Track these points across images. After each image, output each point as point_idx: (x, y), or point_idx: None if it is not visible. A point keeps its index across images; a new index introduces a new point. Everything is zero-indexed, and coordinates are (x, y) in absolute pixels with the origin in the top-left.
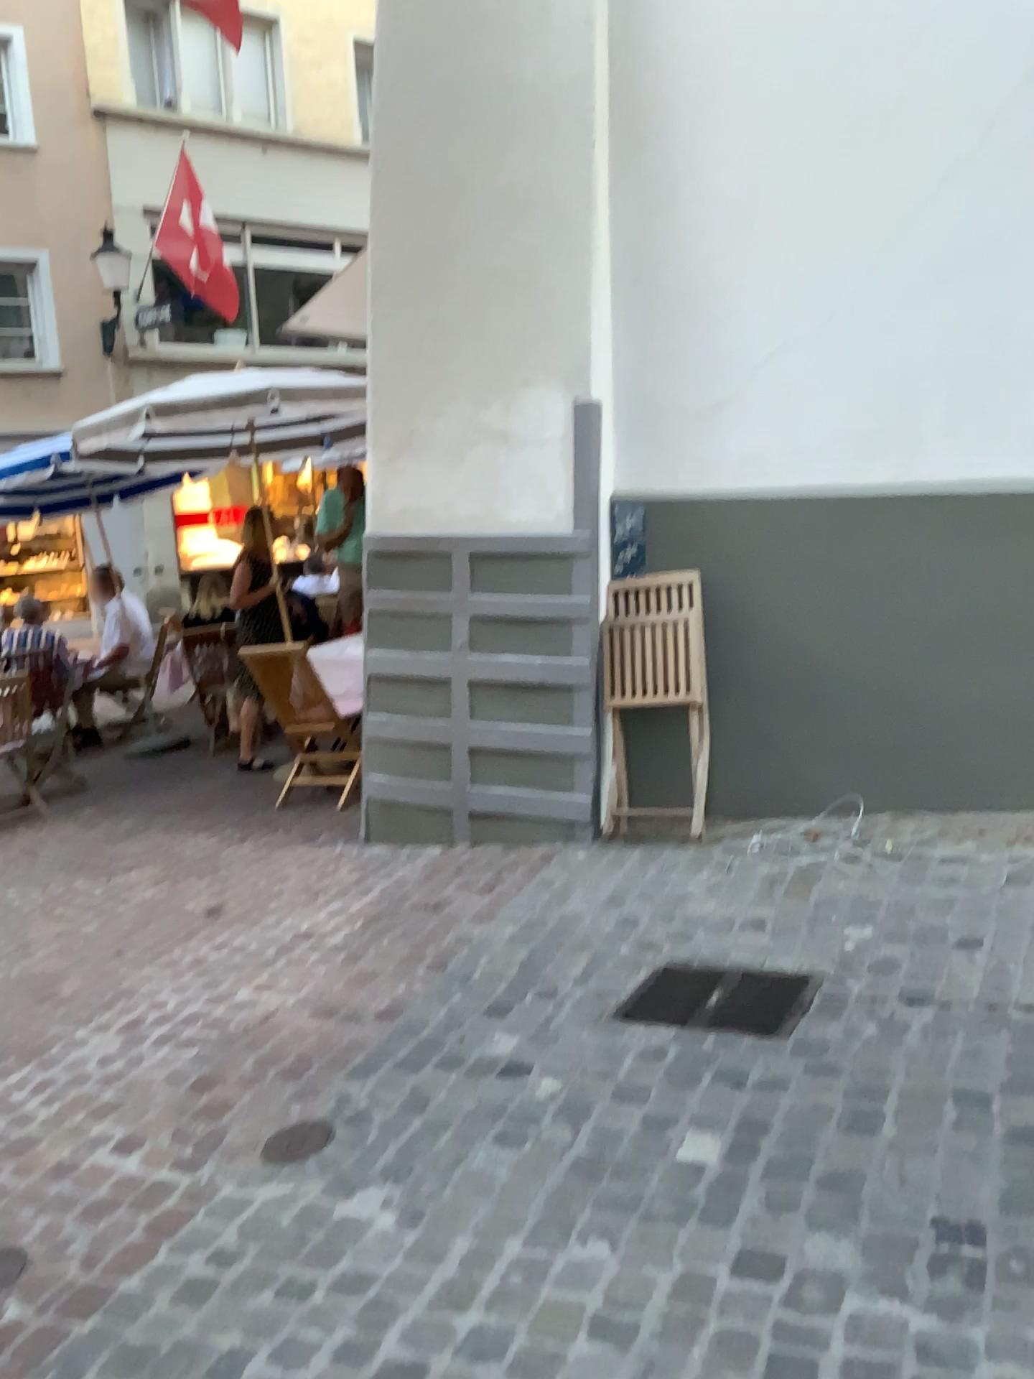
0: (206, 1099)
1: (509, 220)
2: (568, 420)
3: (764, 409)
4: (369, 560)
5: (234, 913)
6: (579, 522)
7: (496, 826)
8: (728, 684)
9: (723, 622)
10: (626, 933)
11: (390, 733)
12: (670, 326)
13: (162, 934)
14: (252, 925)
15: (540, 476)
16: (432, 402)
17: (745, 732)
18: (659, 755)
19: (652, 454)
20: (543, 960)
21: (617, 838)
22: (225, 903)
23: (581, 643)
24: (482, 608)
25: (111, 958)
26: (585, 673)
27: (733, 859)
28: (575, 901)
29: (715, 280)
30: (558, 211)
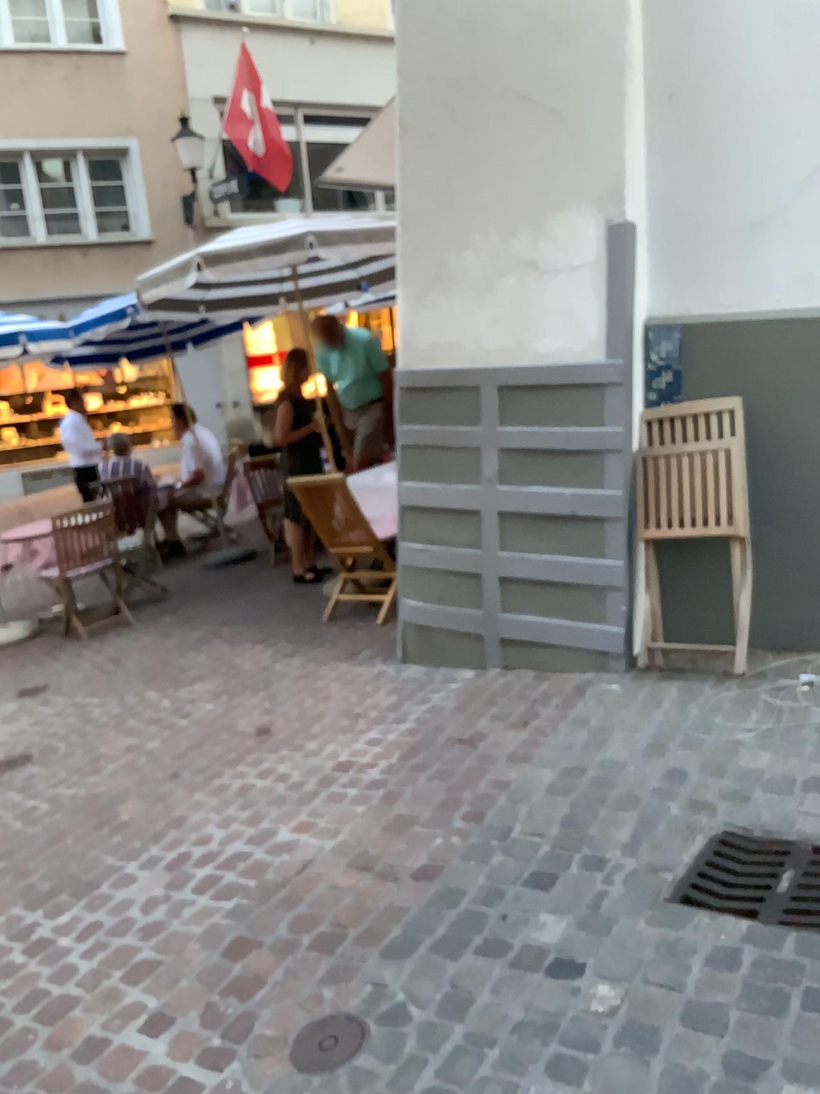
0: (239, 965)
1: (540, 43)
2: (602, 249)
3: (814, 227)
4: (403, 396)
5: (281, 732)
6: (612, 354)
7: (528, 652)
8: (768, 517)
9: (765, 453)
10: (669, 783)
11: (425, 561)
12: (711, 143)
13: (215, 753)
14: (297, 747)
15: (572, 307)
16: (463, 238)
17: (786, 565)
18: (694, 587)
19: (689, 280)
20: (584, 812)
21: (649, 668)
22: (274, 721)
23: (613, 476)
24: (514, 441)
25: (168, 776)
26: (618, 505)
27: (775, 697)
28: (611, 740)
29: (762, 89)
30: (592, 28)
